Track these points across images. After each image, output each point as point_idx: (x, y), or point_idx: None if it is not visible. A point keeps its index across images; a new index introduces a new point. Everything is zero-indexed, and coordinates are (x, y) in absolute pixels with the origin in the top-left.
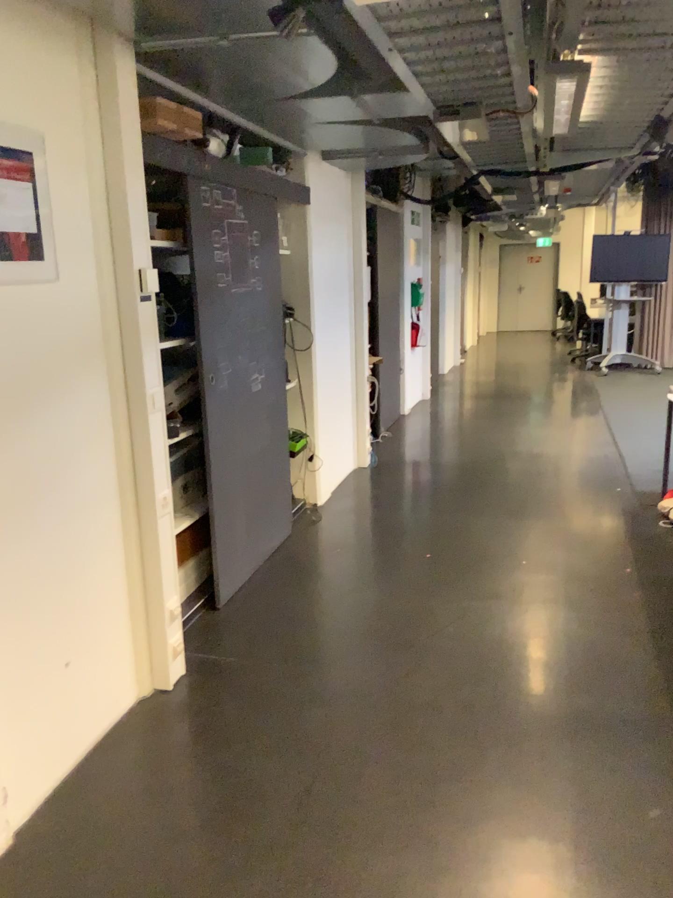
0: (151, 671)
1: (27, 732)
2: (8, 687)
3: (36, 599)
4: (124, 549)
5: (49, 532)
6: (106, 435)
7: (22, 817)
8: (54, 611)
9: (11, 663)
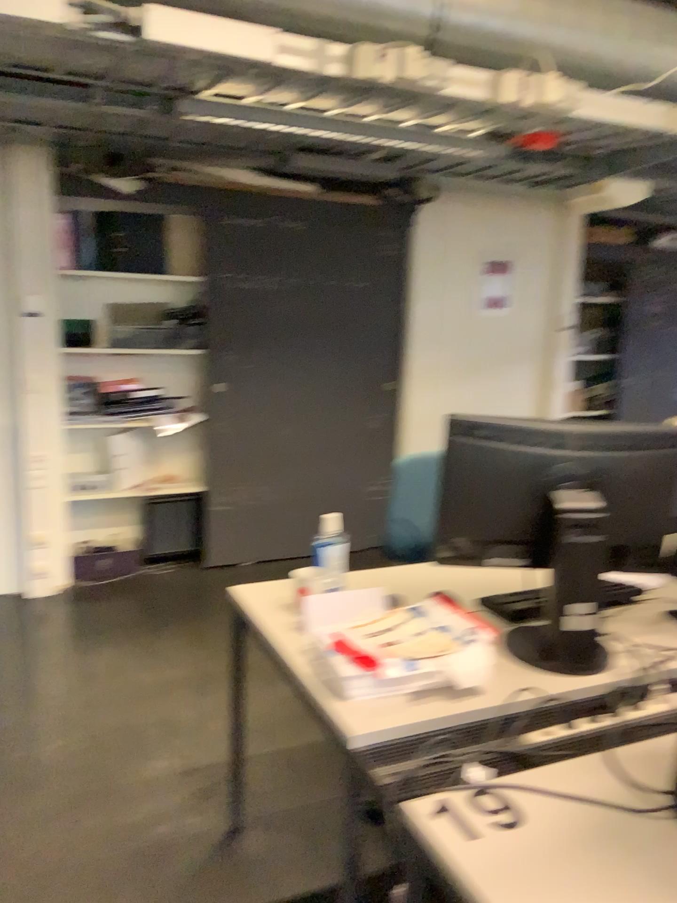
0: None
1: None
2: None
3: None
4: None
5: None
6: (529, 393)
7: None
8: None
9: None
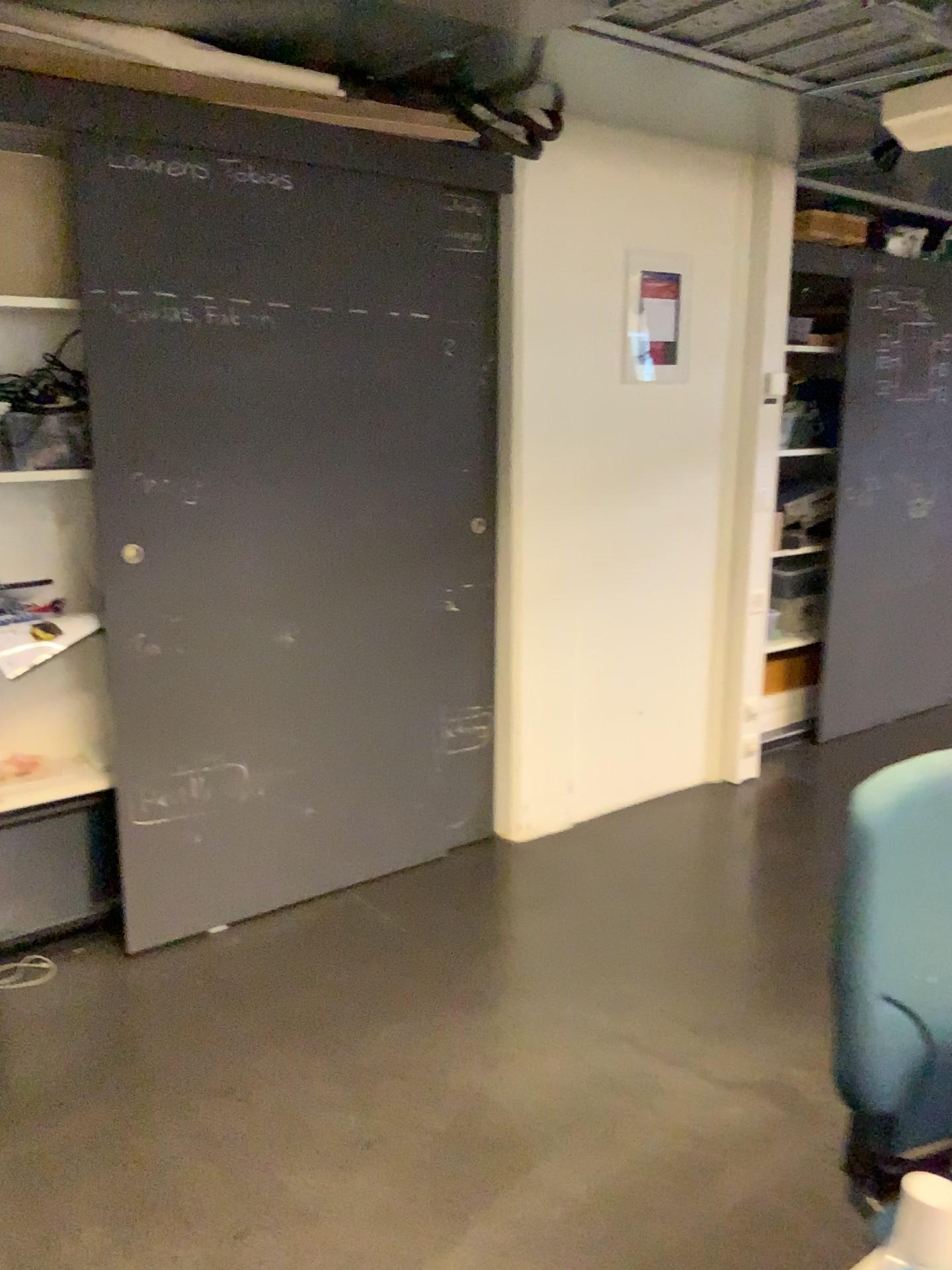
0: (721, 759)
1: (597, 749)
2: (588, 704)
3: (622, 645)
4: (713, 634)
5: (643, 593)
6: (711, 524)
7: (581, 814)
8: (635, 661)
9: (593, 687)
